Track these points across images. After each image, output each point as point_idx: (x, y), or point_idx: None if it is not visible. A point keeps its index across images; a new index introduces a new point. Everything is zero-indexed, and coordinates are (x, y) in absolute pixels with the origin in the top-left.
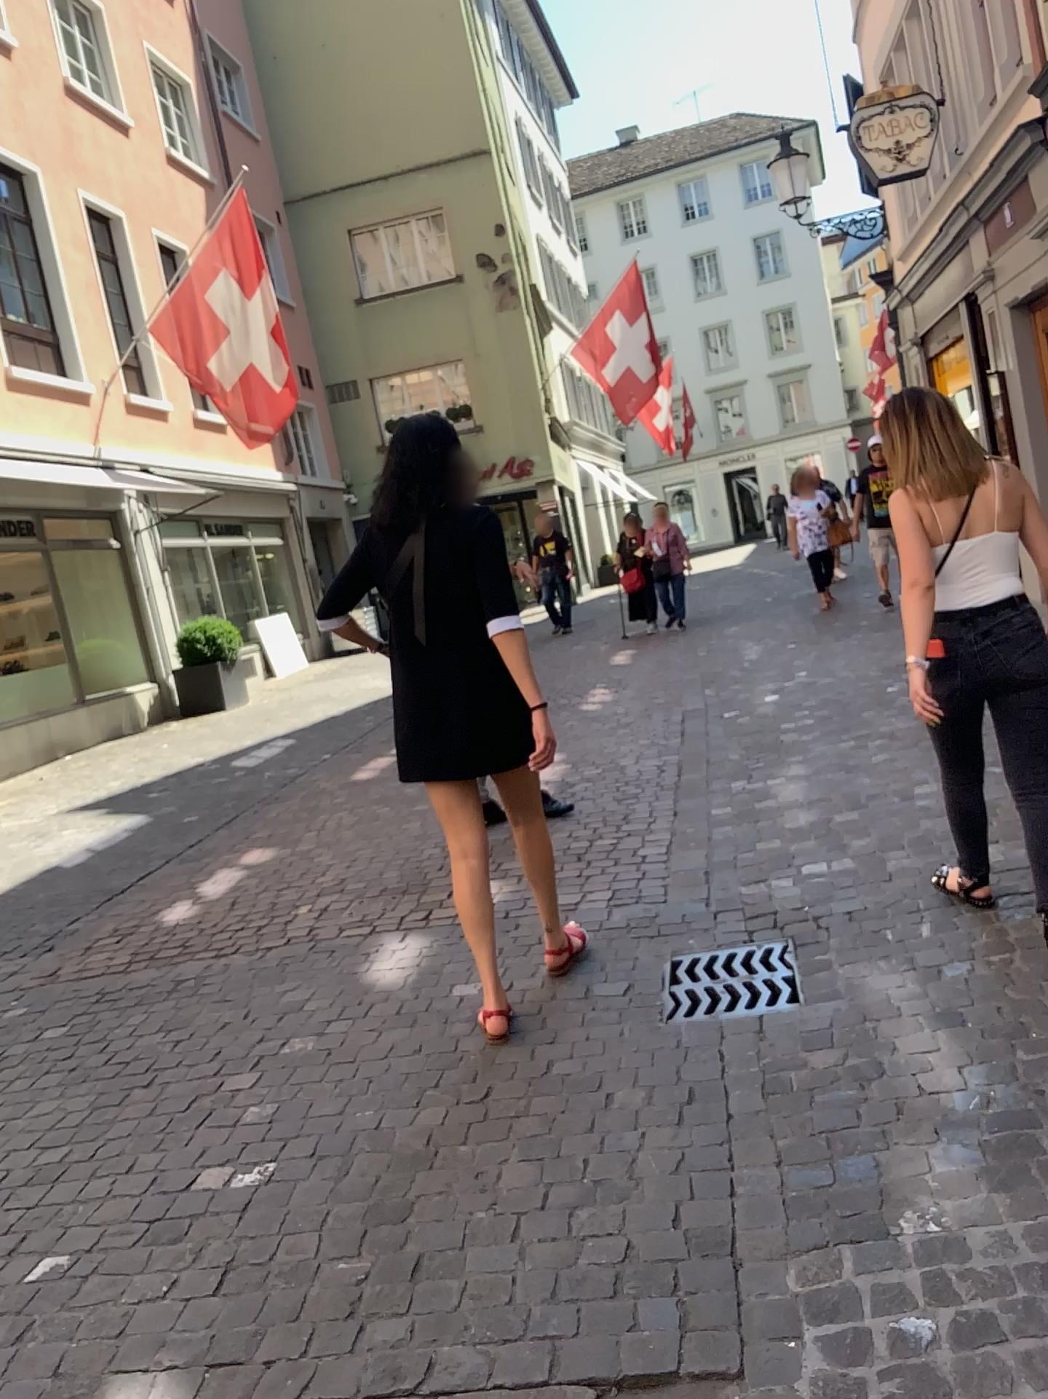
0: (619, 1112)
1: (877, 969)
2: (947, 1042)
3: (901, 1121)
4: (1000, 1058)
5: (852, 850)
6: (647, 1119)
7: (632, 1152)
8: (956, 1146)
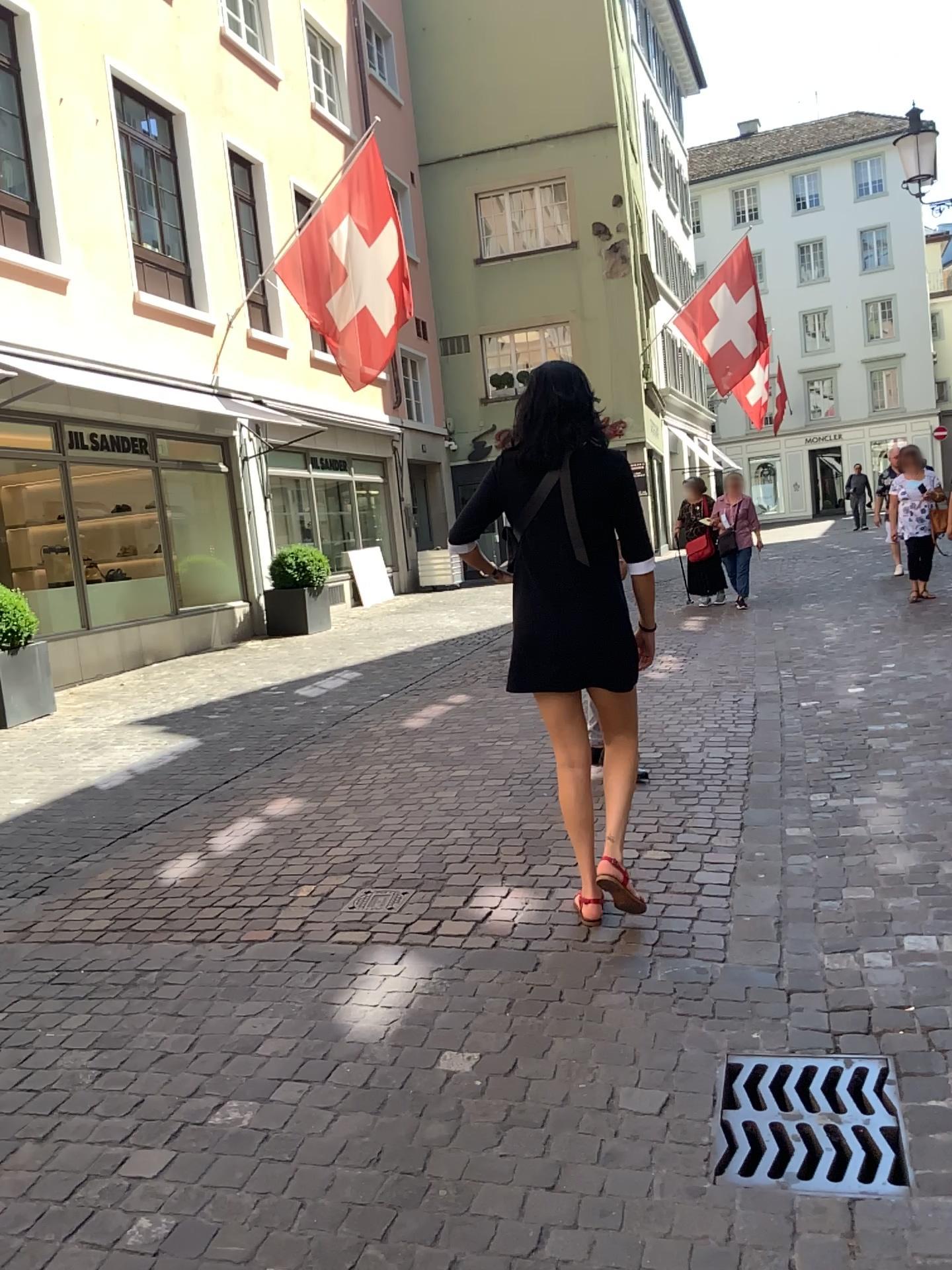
0: None
1: None
2: None
3: None
4: None
5: None
6: None
7: None
8: None
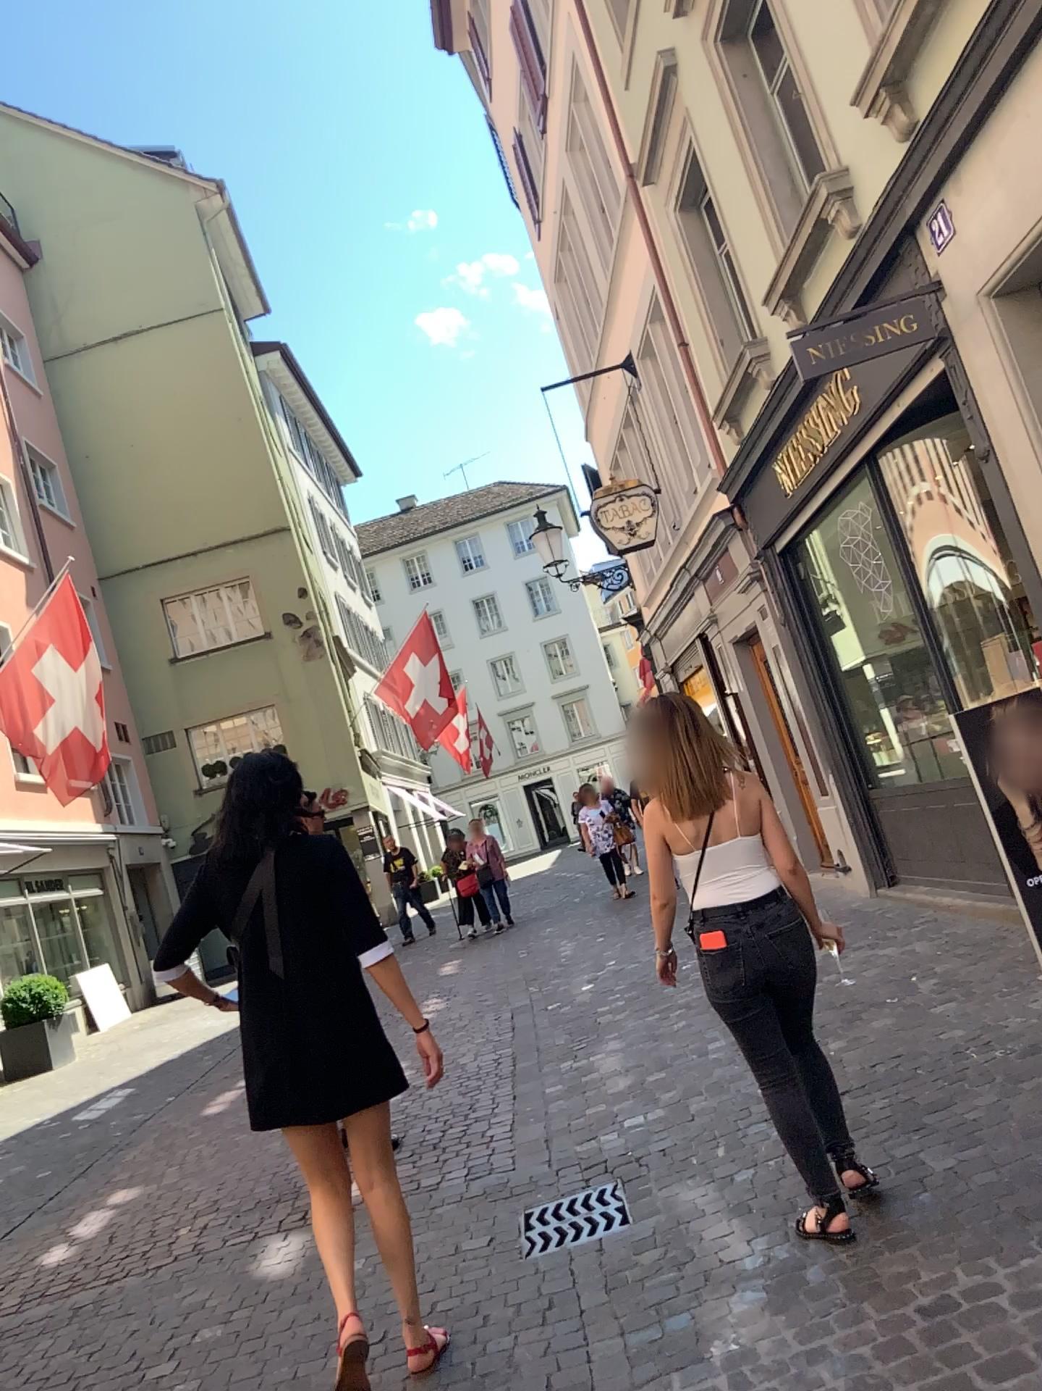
0: (494, 1325)
1: (687, 1186)
2: (739, 1226)
3: (708, 1285)
4: (776, 1228)
5: (664, 1103)
6: (518, 1326)
7: (509, 1350)
8: (747, 1291)
